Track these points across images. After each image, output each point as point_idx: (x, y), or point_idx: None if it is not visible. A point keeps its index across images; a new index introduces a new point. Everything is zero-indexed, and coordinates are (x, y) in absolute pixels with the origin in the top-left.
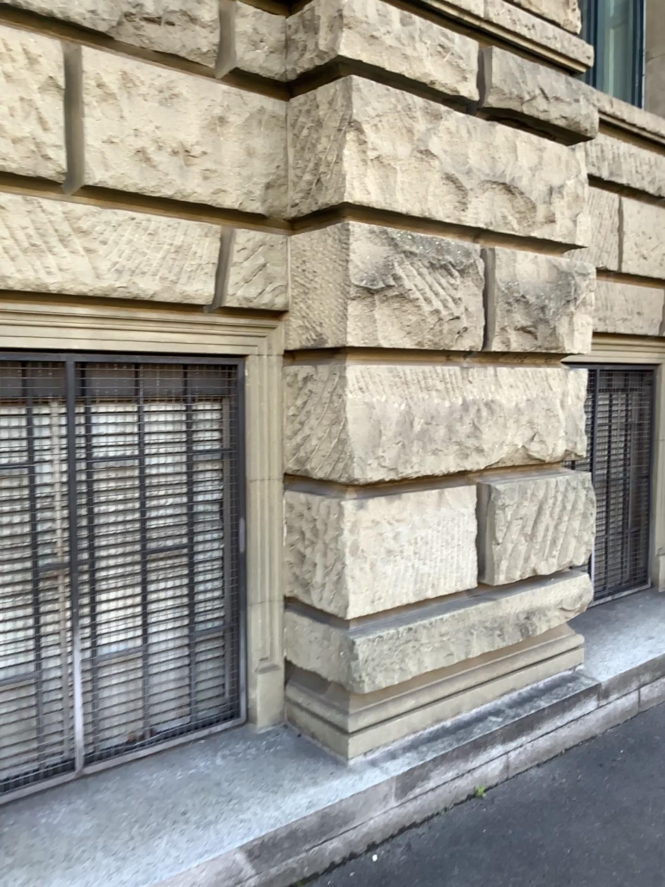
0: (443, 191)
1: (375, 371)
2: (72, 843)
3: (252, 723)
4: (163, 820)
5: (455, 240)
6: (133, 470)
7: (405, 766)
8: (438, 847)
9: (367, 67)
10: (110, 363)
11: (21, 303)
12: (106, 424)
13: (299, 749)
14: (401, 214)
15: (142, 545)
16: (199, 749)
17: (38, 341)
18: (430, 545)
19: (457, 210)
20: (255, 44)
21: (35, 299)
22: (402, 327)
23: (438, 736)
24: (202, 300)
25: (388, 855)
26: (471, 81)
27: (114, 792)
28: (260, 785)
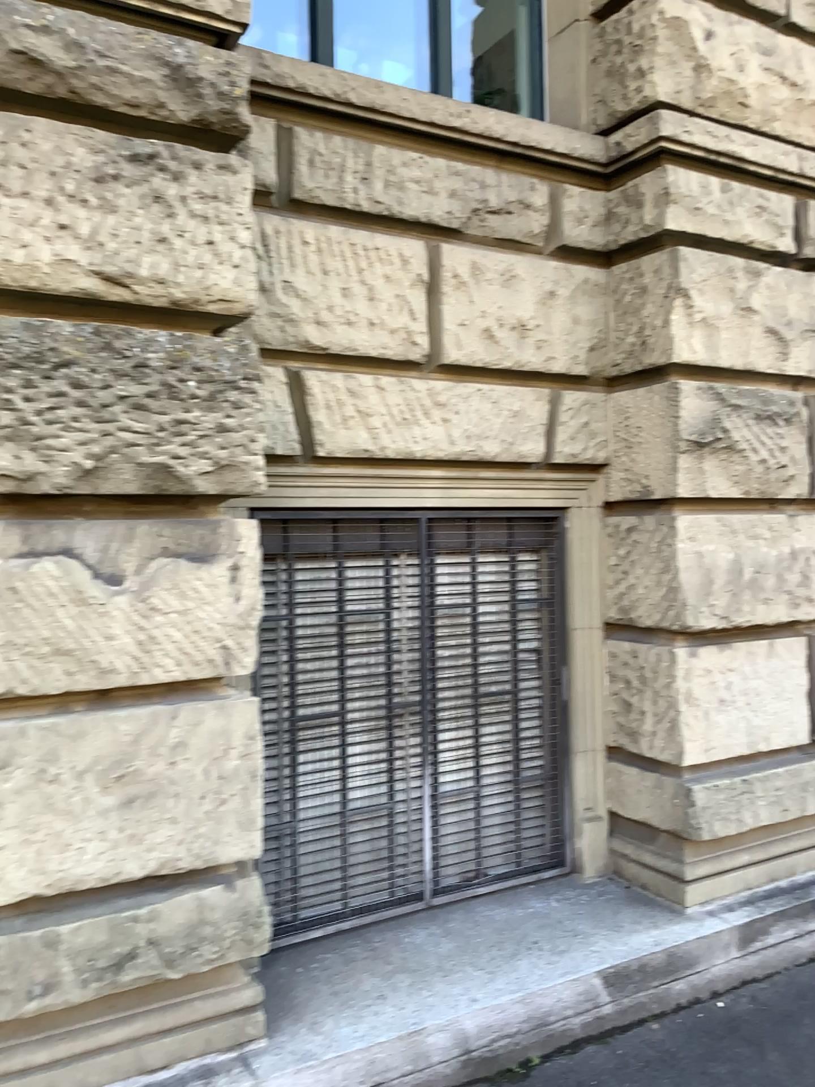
0: (762, 343)
1: (702, 522)
2: (442, 958)
3: (578, 874)
4: (517, 947)
5: (775, 391)
6: (467, 618)
7: (744, 918)
8: (785, 1000)
9: (687, 235)
10: (449, 519)
11: (391, 468)
12: (445, 575)
13: (630, 898)
14: (722, 369)
15: (474, 690)
16: (531, 893)
17: (401, 501)
18: (759, 696)
19: (775, 361)
20: (579, 221)
21: (402, 464)
22: (727, 479)
23: (774, 894)
24: (536, 458)
25: (733, 1003)
26: (785, 235)
27: (462, 922)
28: (601, 925)
